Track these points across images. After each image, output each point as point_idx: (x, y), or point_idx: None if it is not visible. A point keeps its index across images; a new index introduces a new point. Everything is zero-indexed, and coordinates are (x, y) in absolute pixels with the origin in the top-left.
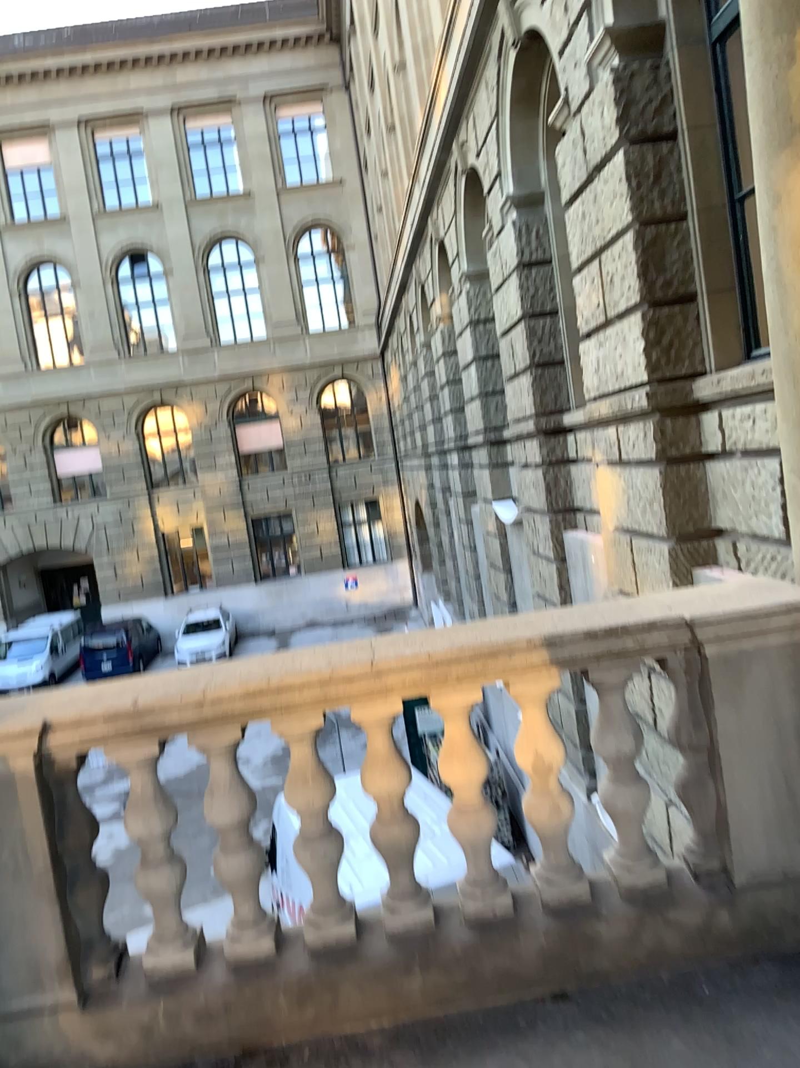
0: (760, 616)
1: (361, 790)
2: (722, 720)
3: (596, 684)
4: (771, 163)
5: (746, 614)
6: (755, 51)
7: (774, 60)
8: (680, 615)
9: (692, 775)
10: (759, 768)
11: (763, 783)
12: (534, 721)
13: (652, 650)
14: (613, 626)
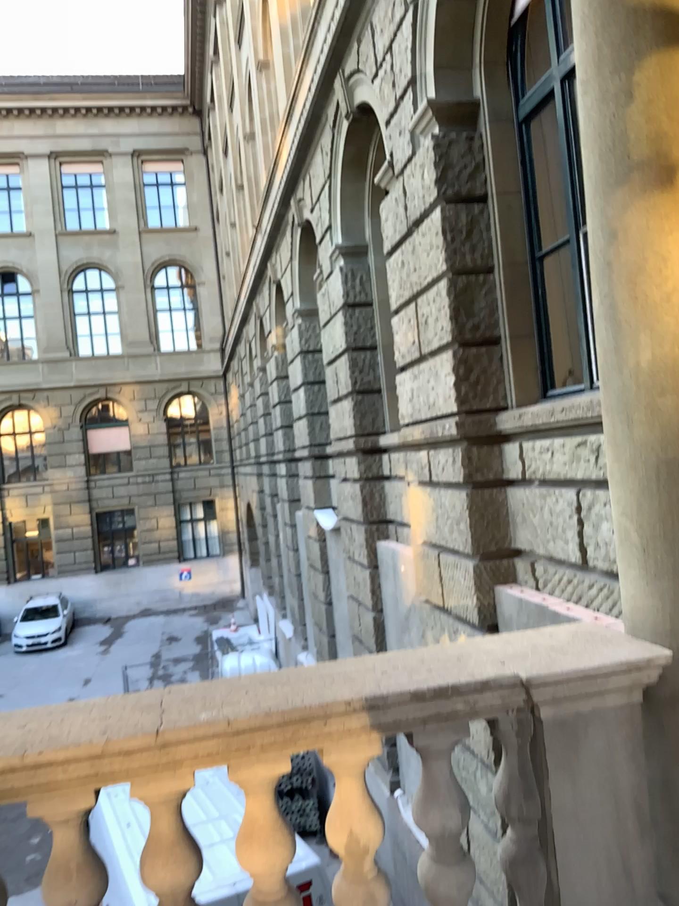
0: (602, 677)
1: (138, 883)
2: (559, 793)
3: (420, 750)
4: (611, 195)
5: (588, 674)
6: (595, 86)
7: (614, 94)
8: (516, 673)
9: (523, 853)
10: (599, 850)
11: (603, 867)
12: (350, 796)
13: (485, 712)
14: (443, 686)
